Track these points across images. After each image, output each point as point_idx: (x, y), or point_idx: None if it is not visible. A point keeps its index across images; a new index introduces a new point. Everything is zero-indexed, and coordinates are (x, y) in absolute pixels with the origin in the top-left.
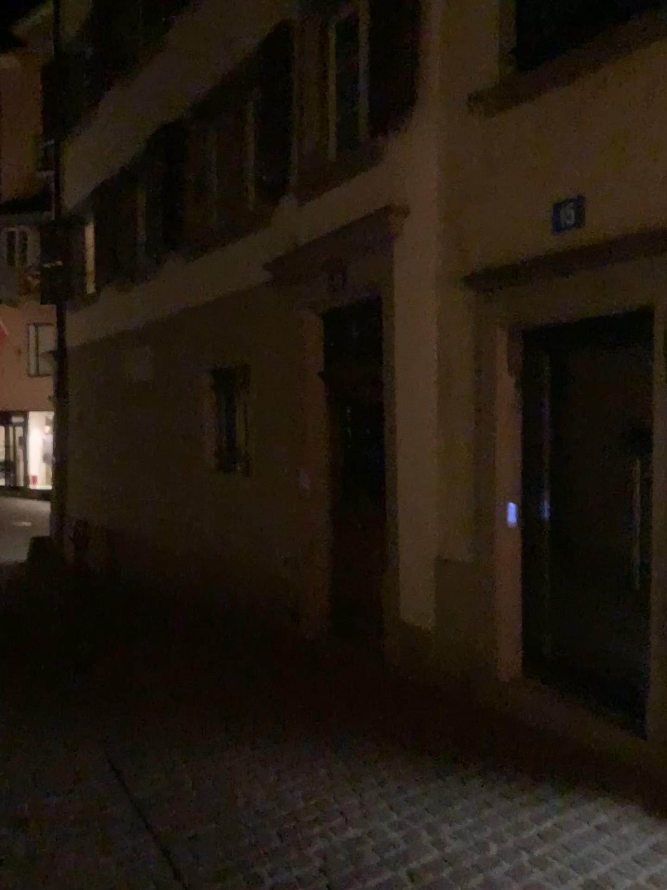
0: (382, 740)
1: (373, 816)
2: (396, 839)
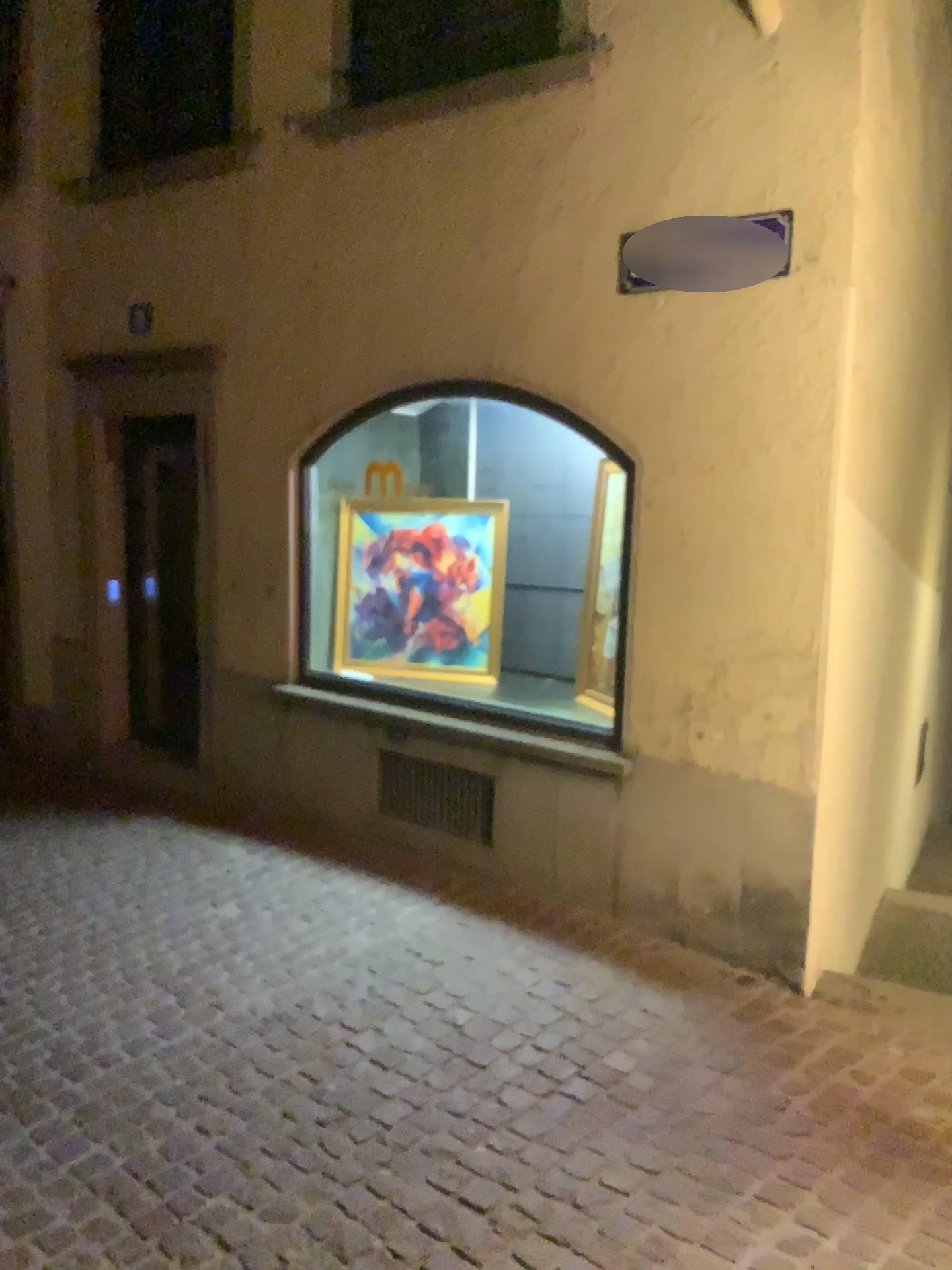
0: None
1: None
2: None
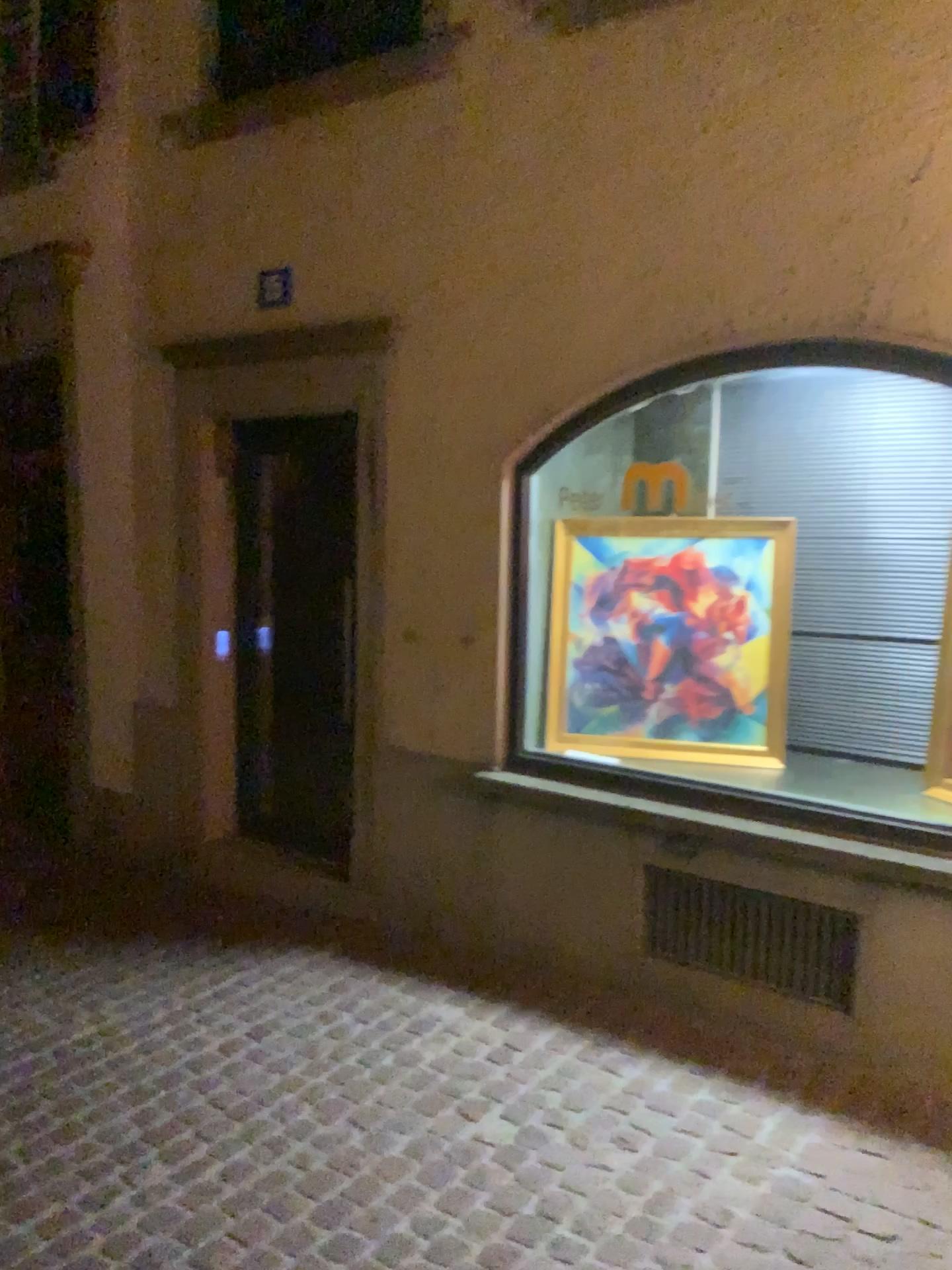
0: (50, 925)
1: (24, 1004)
2: (47, 1022)
